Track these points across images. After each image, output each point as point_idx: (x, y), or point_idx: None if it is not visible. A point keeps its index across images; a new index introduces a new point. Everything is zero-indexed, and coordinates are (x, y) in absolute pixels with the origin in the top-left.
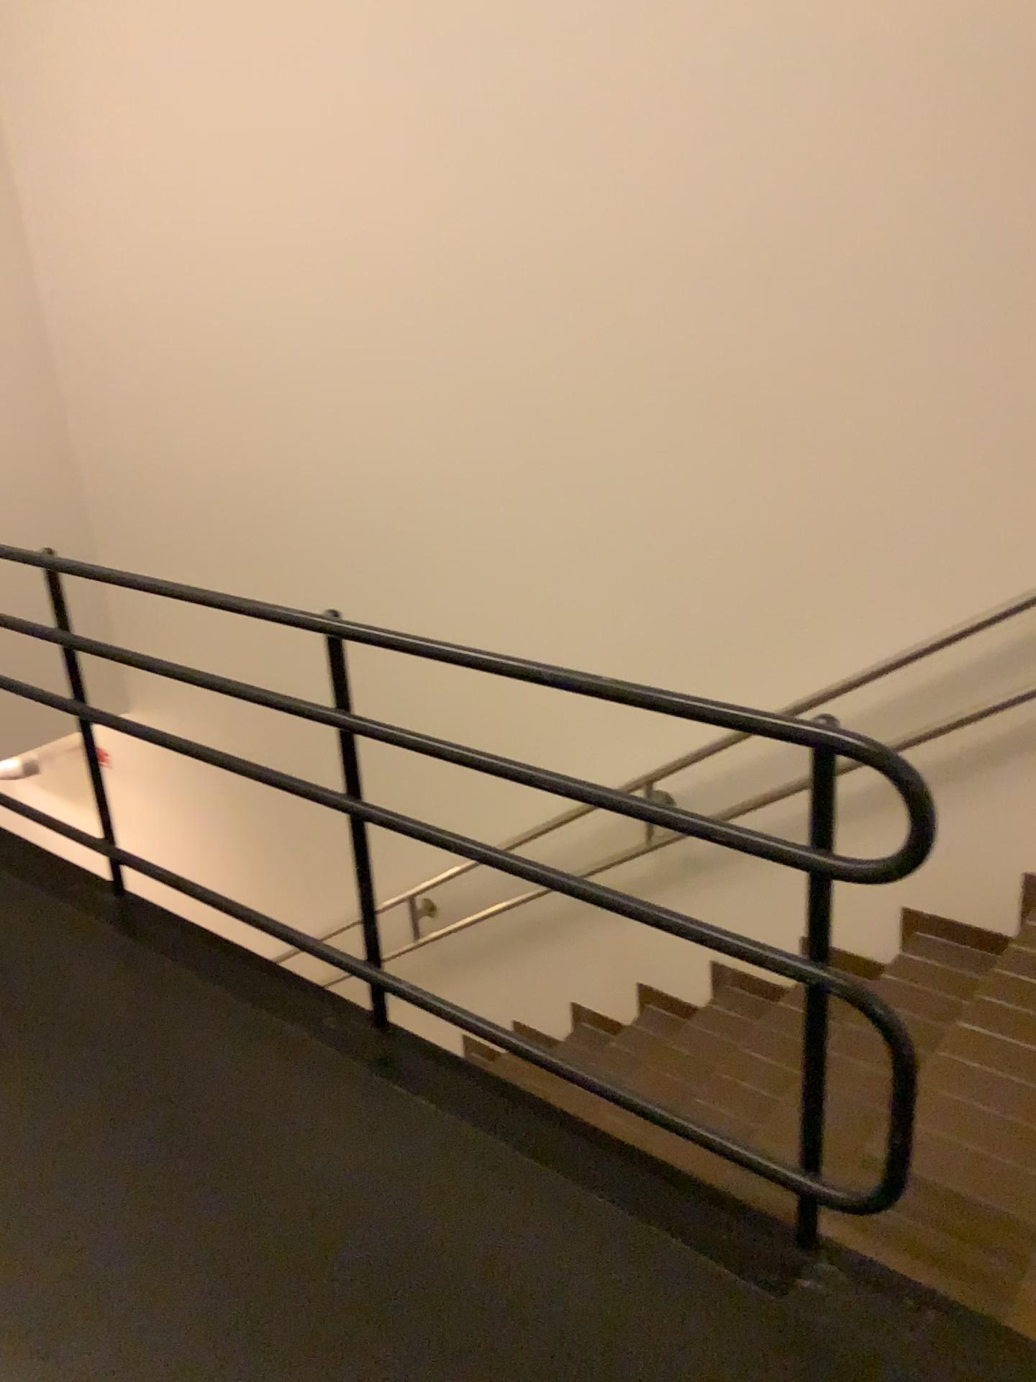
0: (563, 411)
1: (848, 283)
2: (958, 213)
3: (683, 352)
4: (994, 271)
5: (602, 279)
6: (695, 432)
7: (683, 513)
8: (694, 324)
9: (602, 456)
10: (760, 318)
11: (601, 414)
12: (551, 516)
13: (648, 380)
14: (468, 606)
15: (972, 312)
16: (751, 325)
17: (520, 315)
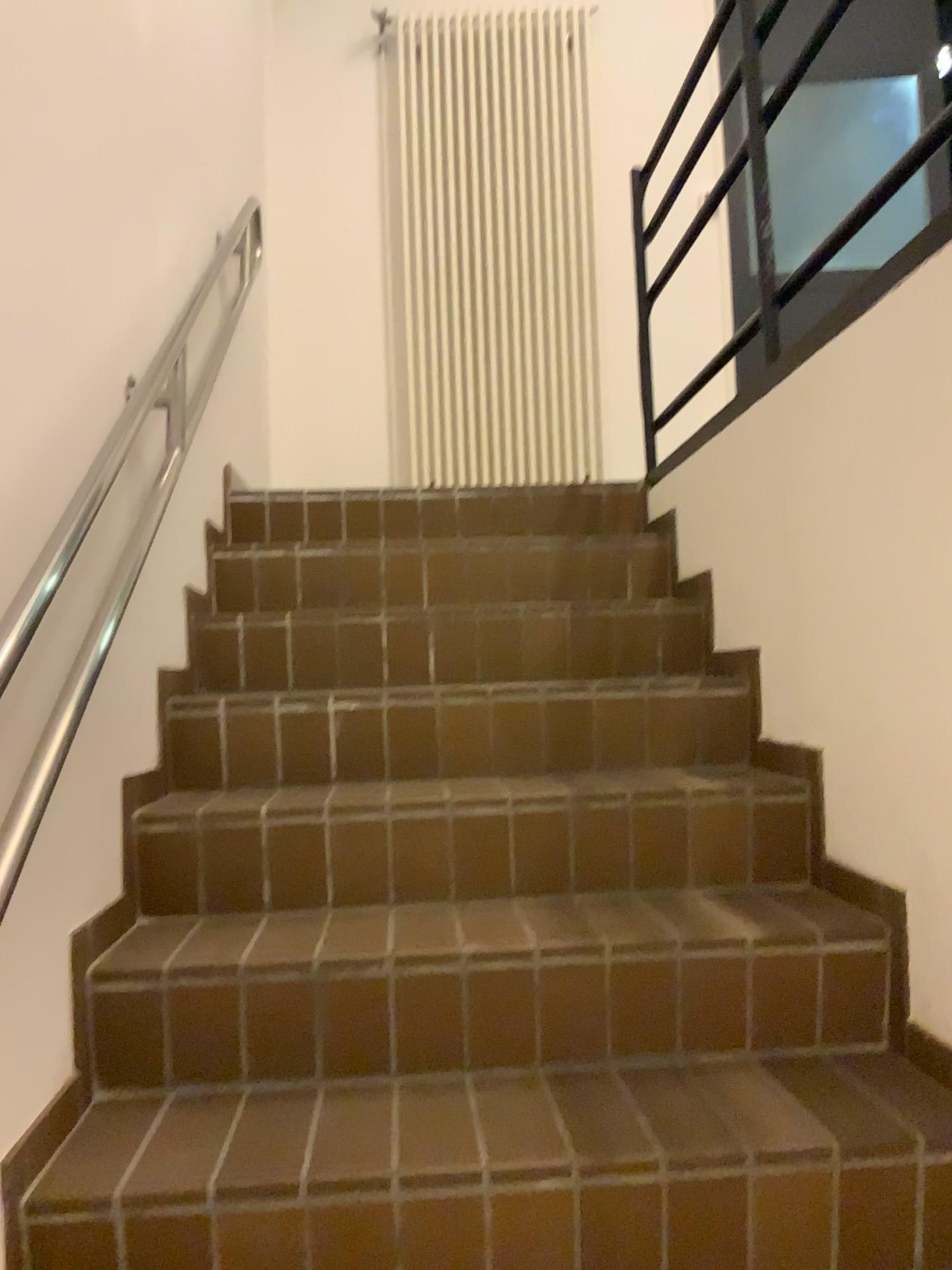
0: None
1: None
2: None
3: None
4: None
5: None
6: None
7: None
8: None
9: None
10: None
11: None
12: None
13: None
14: None
15: None
16: None
17: None
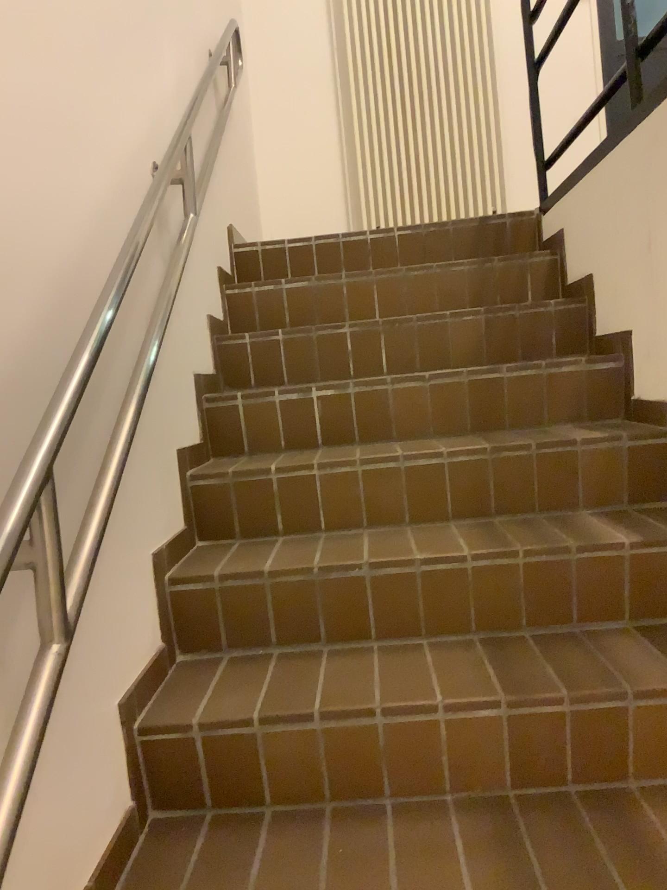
0: None
1: None
2: None
3: None
4: None
5: None
6: None
7: None
8: None
9: None
10: None
11: None
12: None
13: None
14: None
15: None
16: None
17: None
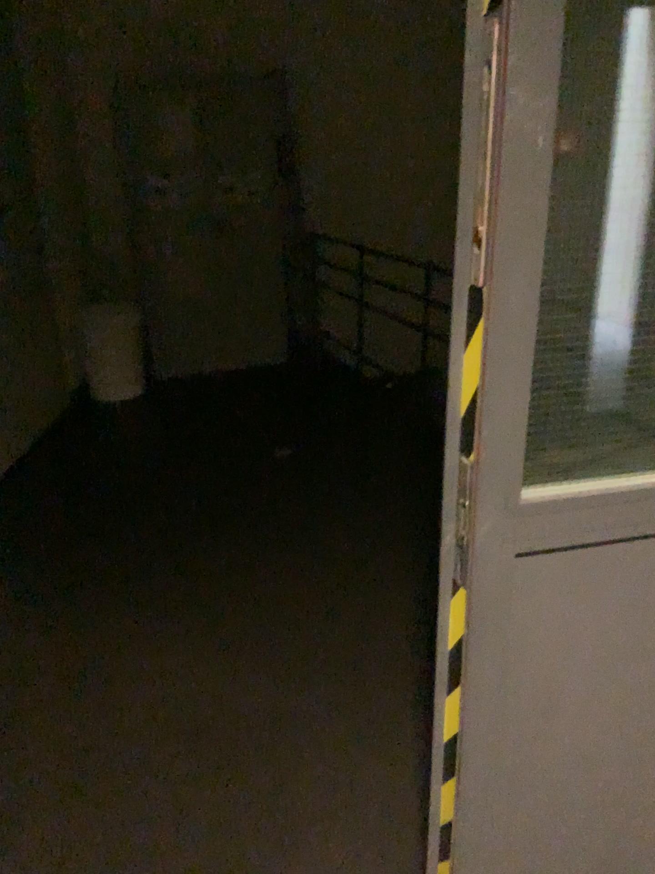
0: None
1: None
2: None
3: None
4: None
5: None
6: None
7: None
8: None
9: None
10: None
11: None
12: None
13: None
14: None
15: None
16: None
17: None
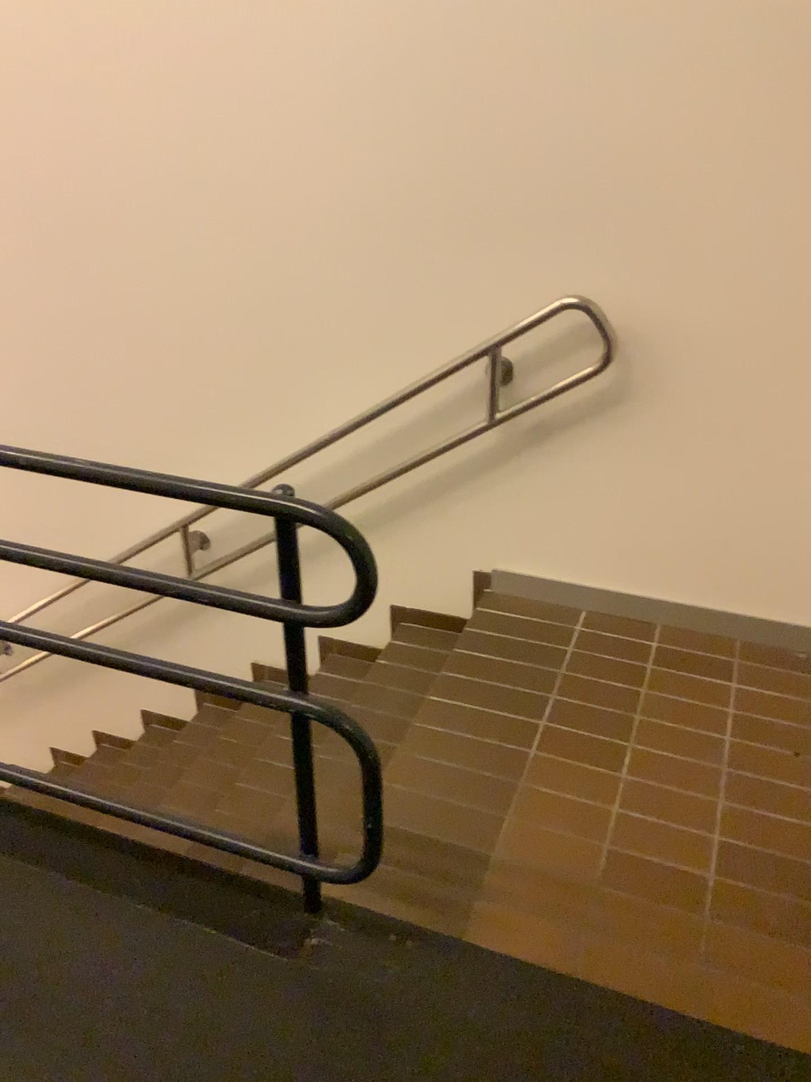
0: (64, 195)
1: (302, 82)
2: (388, 21)
3: (167, 141)
4: (420, 75)
5: (83, 67)
6: (186, 216)
7: (184, 290)
8: (173, 115)
9: (105, 239)
10: (230, 111)
11: (99, 199)
12: (65, 295)
13: (138, 167)
14: (0, 380)
15: (405, 112)
16: (223, 118)
17: (10, 99)
